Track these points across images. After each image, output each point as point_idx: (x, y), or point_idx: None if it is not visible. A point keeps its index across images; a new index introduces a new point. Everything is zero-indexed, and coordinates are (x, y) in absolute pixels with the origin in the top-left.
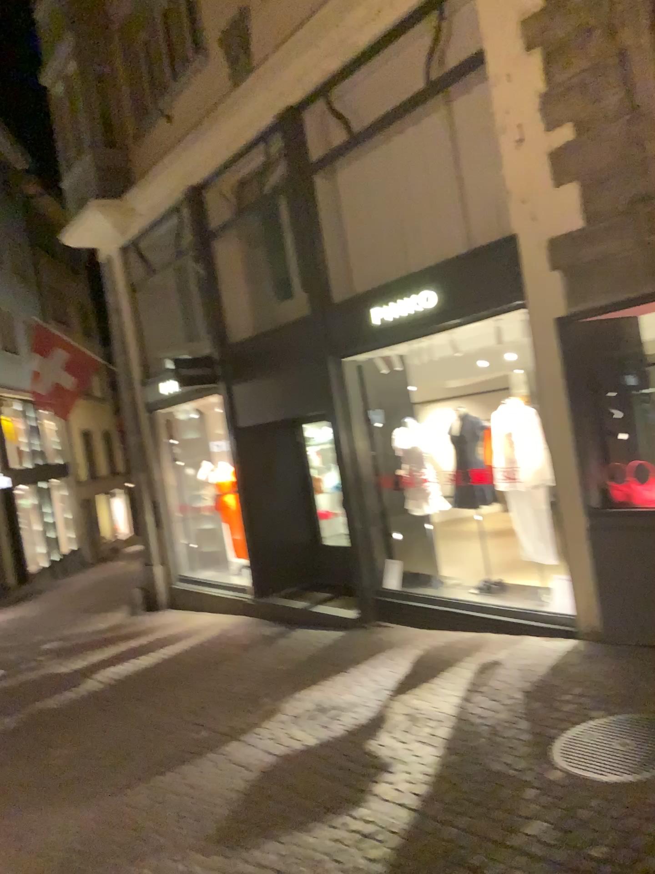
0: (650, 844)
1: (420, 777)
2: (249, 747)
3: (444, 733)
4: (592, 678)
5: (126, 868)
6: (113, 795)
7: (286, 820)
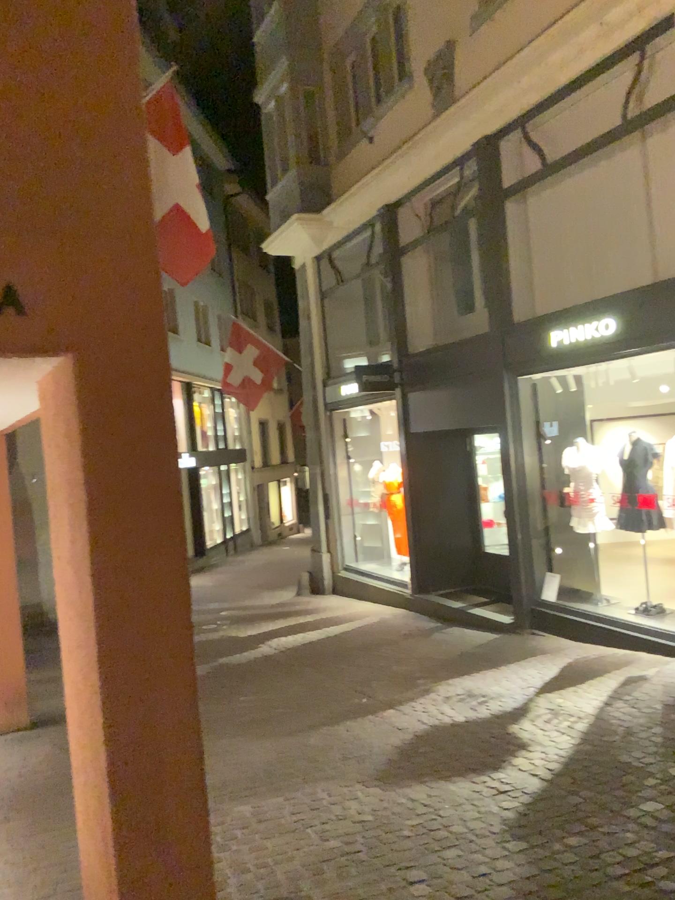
0: None
1: (556, 756)
2: (406, 714)
3: (582, 727)
4: None
5: (306, 785)
6: (293, 734)
7: (436, 771)
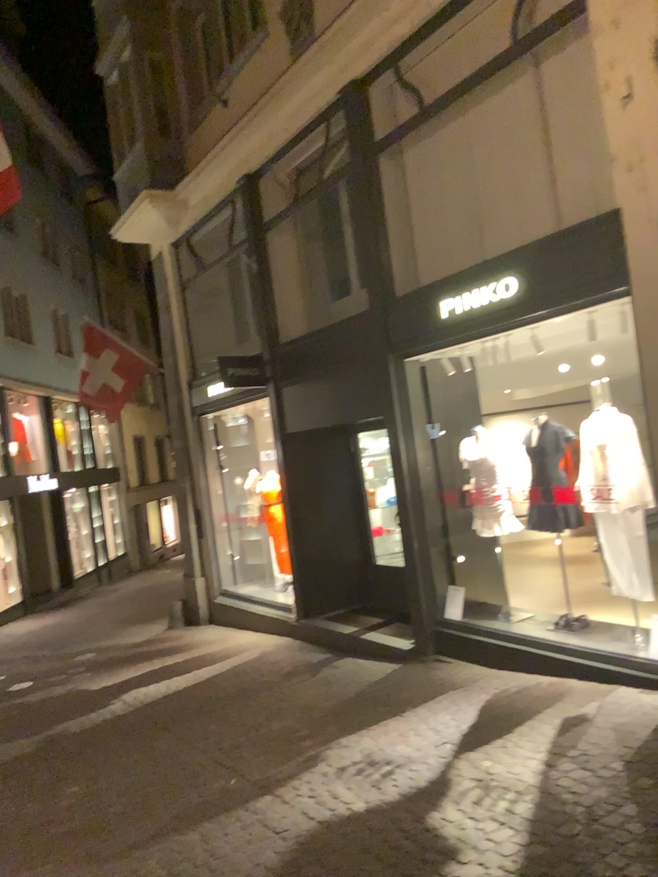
0: None
1: (501, 876)
2: (284, 808)
3: (528, 813)
4: None
5: None
6: (120, 862)
7: None
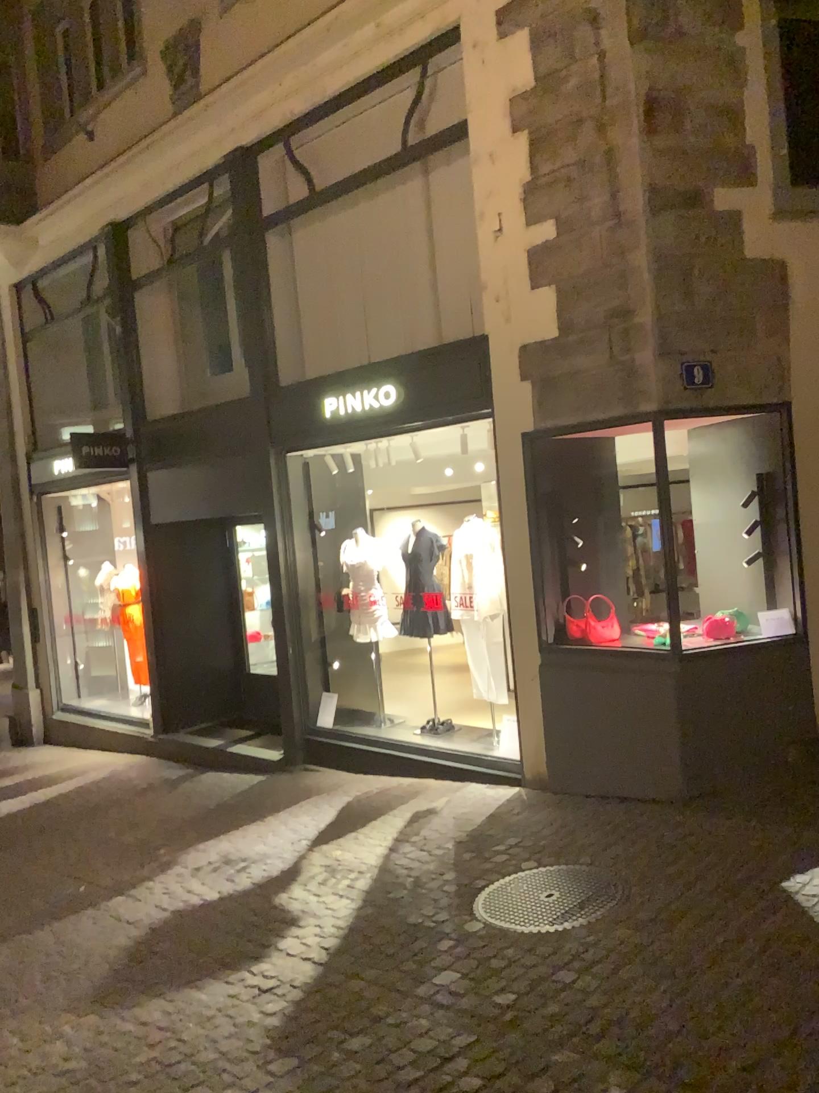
0: (556, 988)
1: (332, 929)
2: (139, 901)
3: (364, 885)
4: (529, 829)
5: None
6: None
7: (177, 977)
